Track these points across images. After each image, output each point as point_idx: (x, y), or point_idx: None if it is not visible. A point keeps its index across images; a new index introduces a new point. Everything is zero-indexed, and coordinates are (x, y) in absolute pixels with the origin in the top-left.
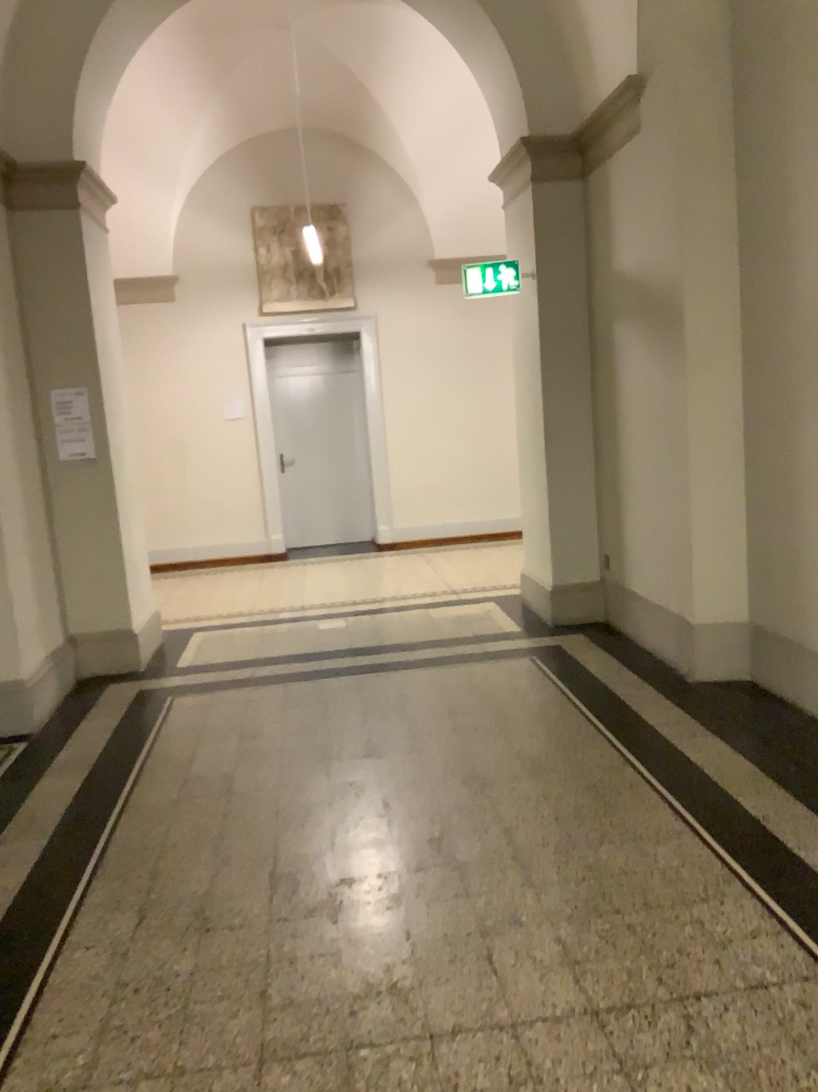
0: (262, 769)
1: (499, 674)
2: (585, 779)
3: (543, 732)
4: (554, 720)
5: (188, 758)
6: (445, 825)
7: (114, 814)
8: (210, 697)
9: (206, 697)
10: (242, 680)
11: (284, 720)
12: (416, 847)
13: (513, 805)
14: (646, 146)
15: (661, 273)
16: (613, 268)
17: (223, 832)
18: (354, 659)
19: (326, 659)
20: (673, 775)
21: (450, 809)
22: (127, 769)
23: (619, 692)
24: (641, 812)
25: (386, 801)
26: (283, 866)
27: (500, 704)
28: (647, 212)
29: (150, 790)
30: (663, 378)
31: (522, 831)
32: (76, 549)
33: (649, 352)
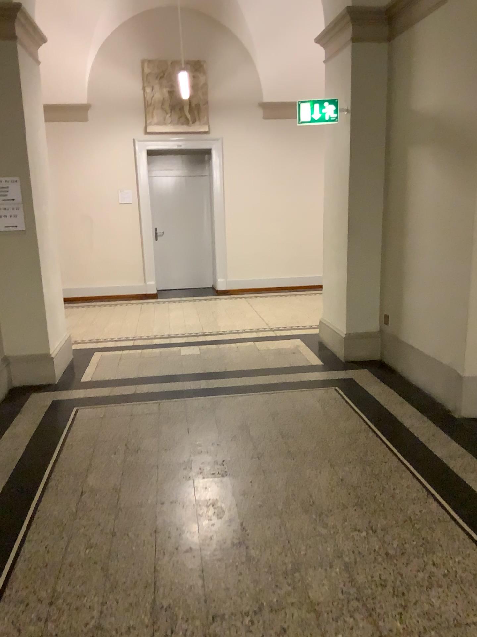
0: (143, 486)
1: (315, 402)
2: (403, 513)
3: (358, 460)
4: (364, 448)
5: (85, 470)
6: (297, 559)
7: (23, 527)
8: (104, 411)
9: (101, 411)
10: (128, 397)
11: (159, 436)
12: (275, 584)
13: (349, 538)
14: (453, 11)
15: (459, 110)
16: (412, 107)
17: (112, 556)
18: (208, 383)
19: (188, 381)
20: (472, 513)
21: (298, 540)
22: (37, 480)
23: (408, 425)
24: (458, 555)
25: (244, 527)
26: (162, 599)
27: (321, 431)
28: (450, 63)
29: (54, 504)
30: (453, 192)
31: (363, 569)
32: (9, 296)
33: (441, 171)
